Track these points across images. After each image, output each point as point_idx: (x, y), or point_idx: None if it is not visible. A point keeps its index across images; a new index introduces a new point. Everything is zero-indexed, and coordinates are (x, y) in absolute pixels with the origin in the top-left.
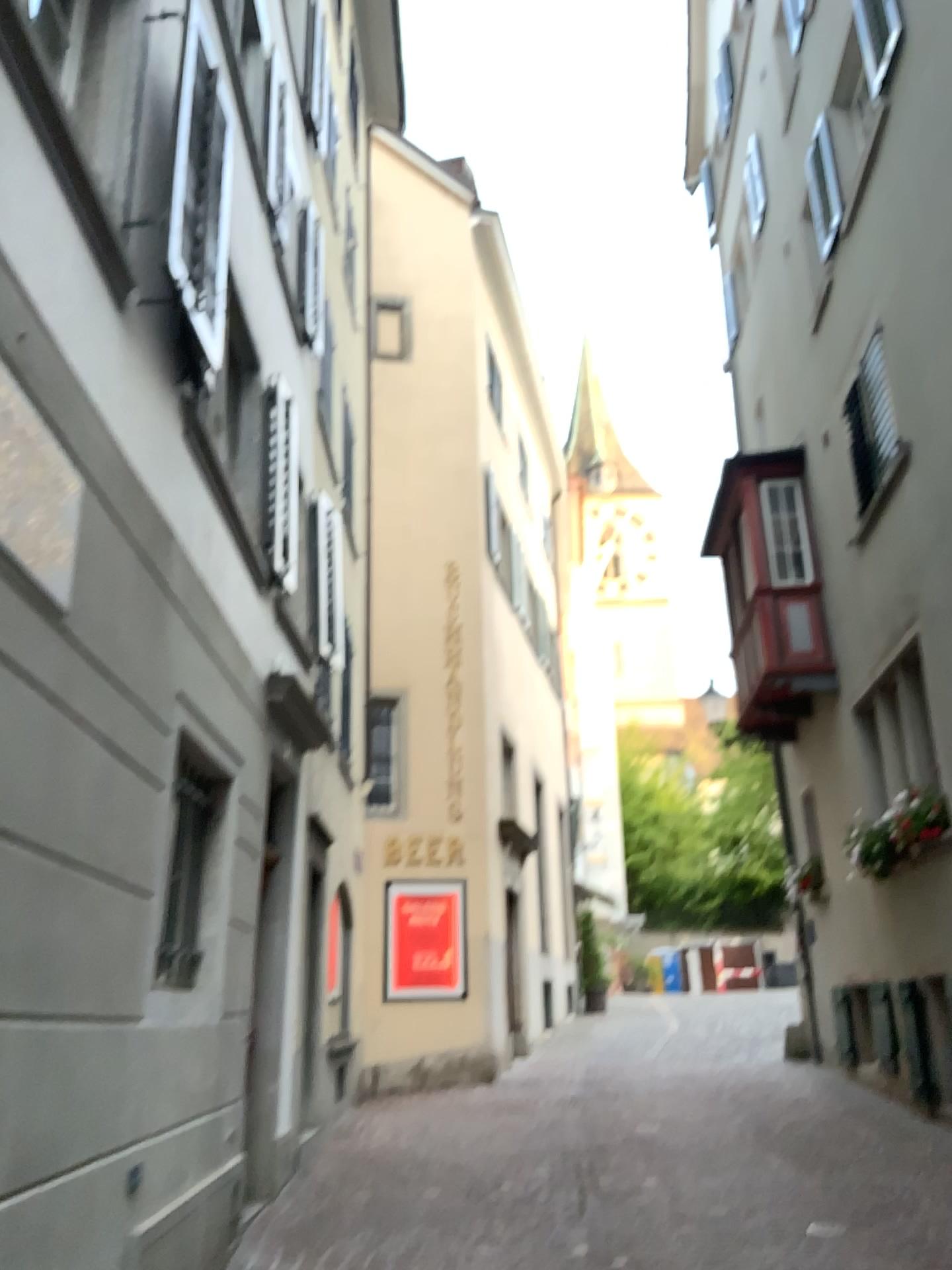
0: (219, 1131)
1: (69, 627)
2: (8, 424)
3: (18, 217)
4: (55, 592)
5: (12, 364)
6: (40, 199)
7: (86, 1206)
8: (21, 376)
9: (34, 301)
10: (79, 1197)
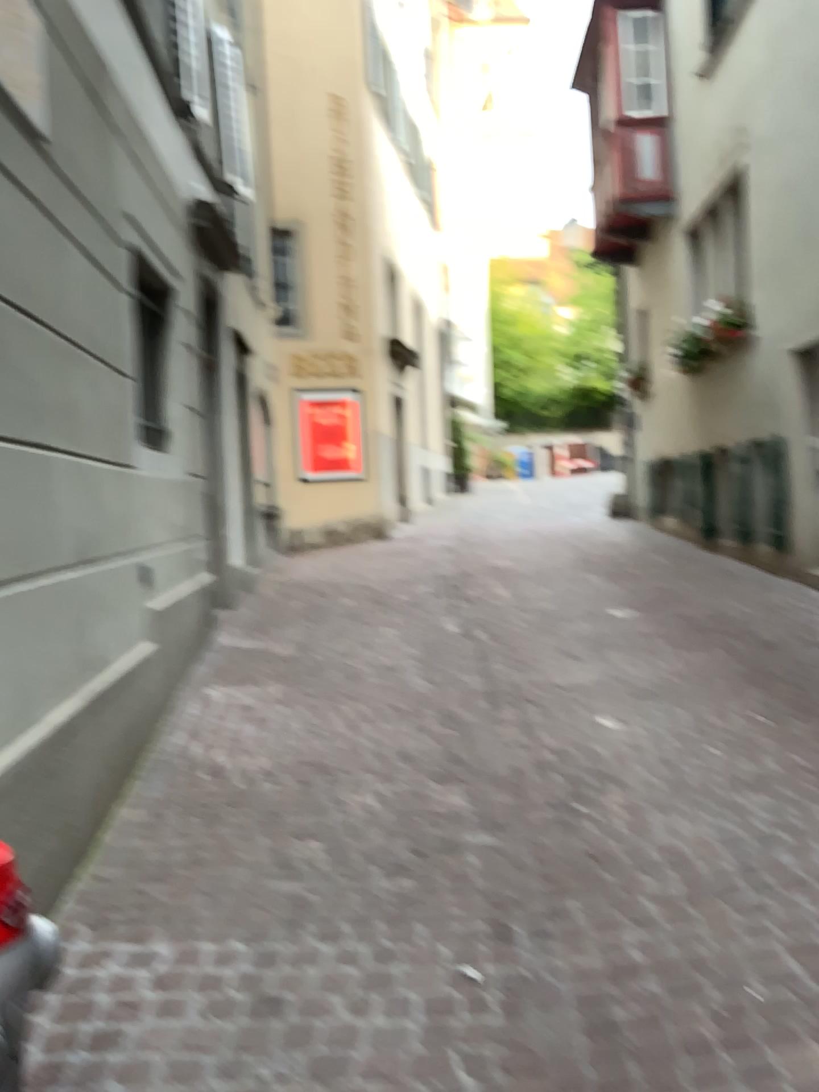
0: (194, 555)
1: (49, 153)
2: None
3: None
4: (36, 121)
5: None
6: None
7: (121, 584)
8: None
9: None
10: (116, 578)
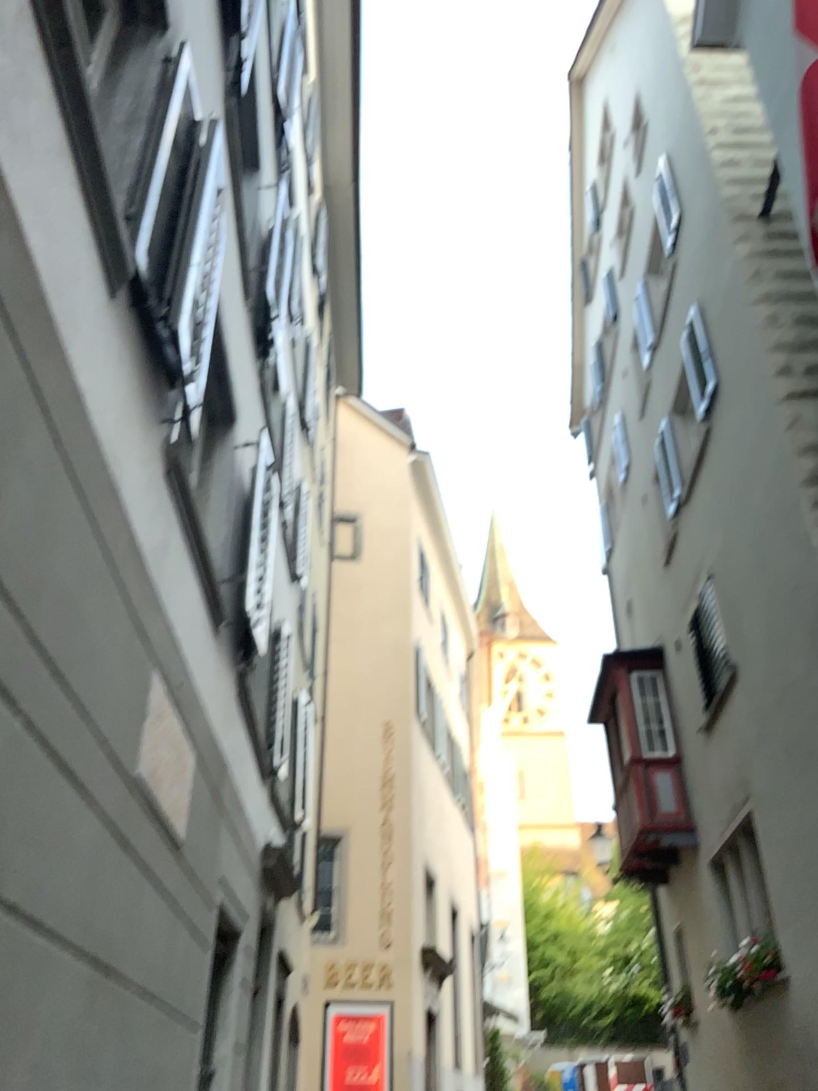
0: None
1: (186, 856)
2: (173, 742)
3: (186, 620)
4: (183, 836)
5: (177, 706)
6: (193, 600)
7: None
8: (179, 710)
9: (187, 663)
10: None
